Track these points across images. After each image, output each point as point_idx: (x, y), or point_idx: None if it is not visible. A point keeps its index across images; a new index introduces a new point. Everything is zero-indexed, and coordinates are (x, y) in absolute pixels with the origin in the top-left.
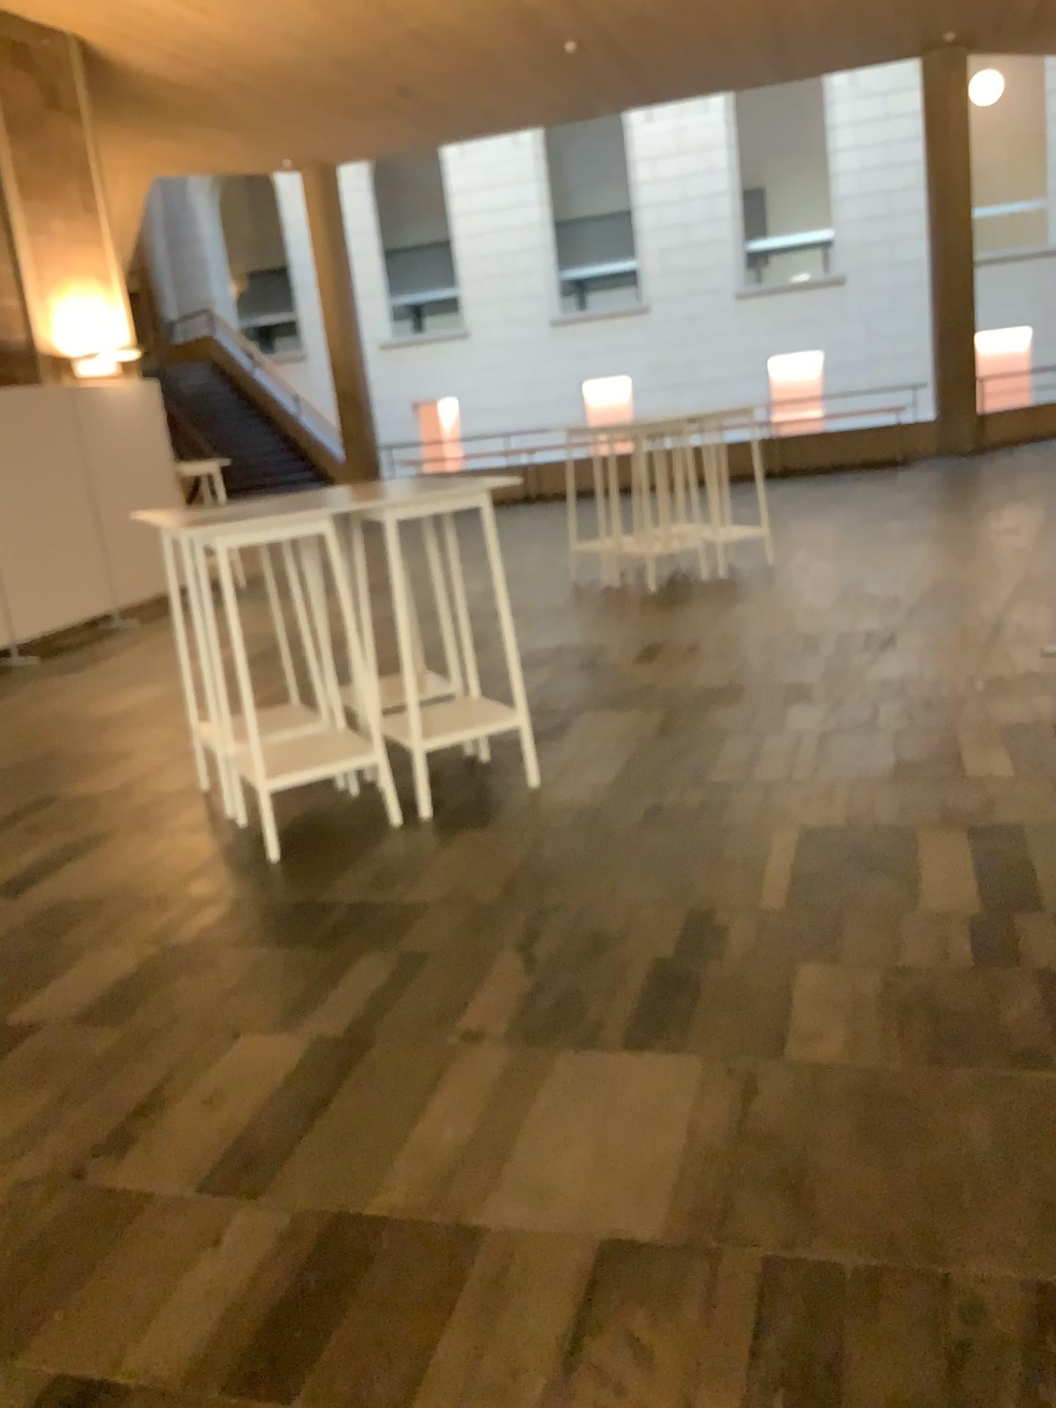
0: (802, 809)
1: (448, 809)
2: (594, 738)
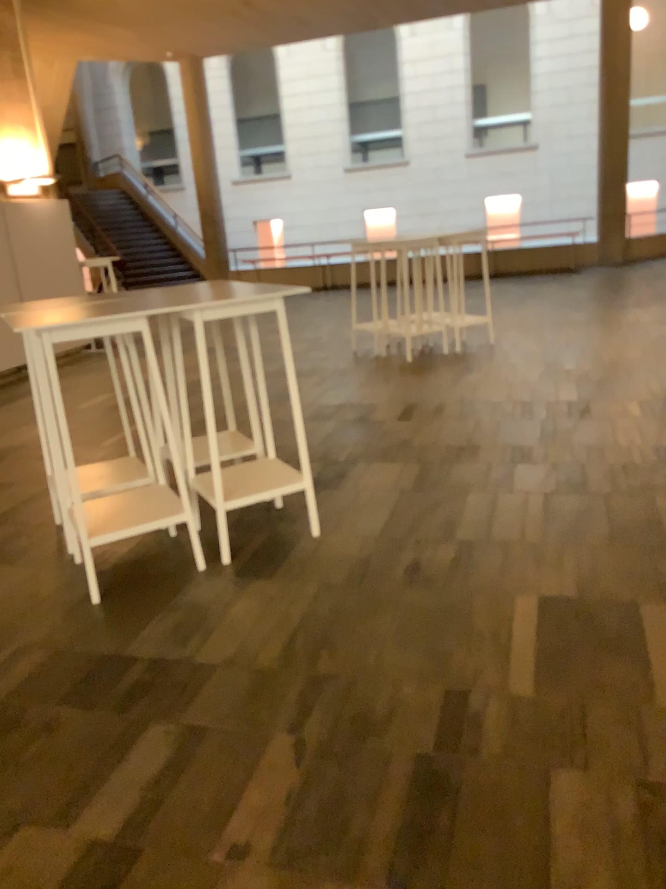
0: (535, 572)
1: (246, 555)
2: (365, 490)
